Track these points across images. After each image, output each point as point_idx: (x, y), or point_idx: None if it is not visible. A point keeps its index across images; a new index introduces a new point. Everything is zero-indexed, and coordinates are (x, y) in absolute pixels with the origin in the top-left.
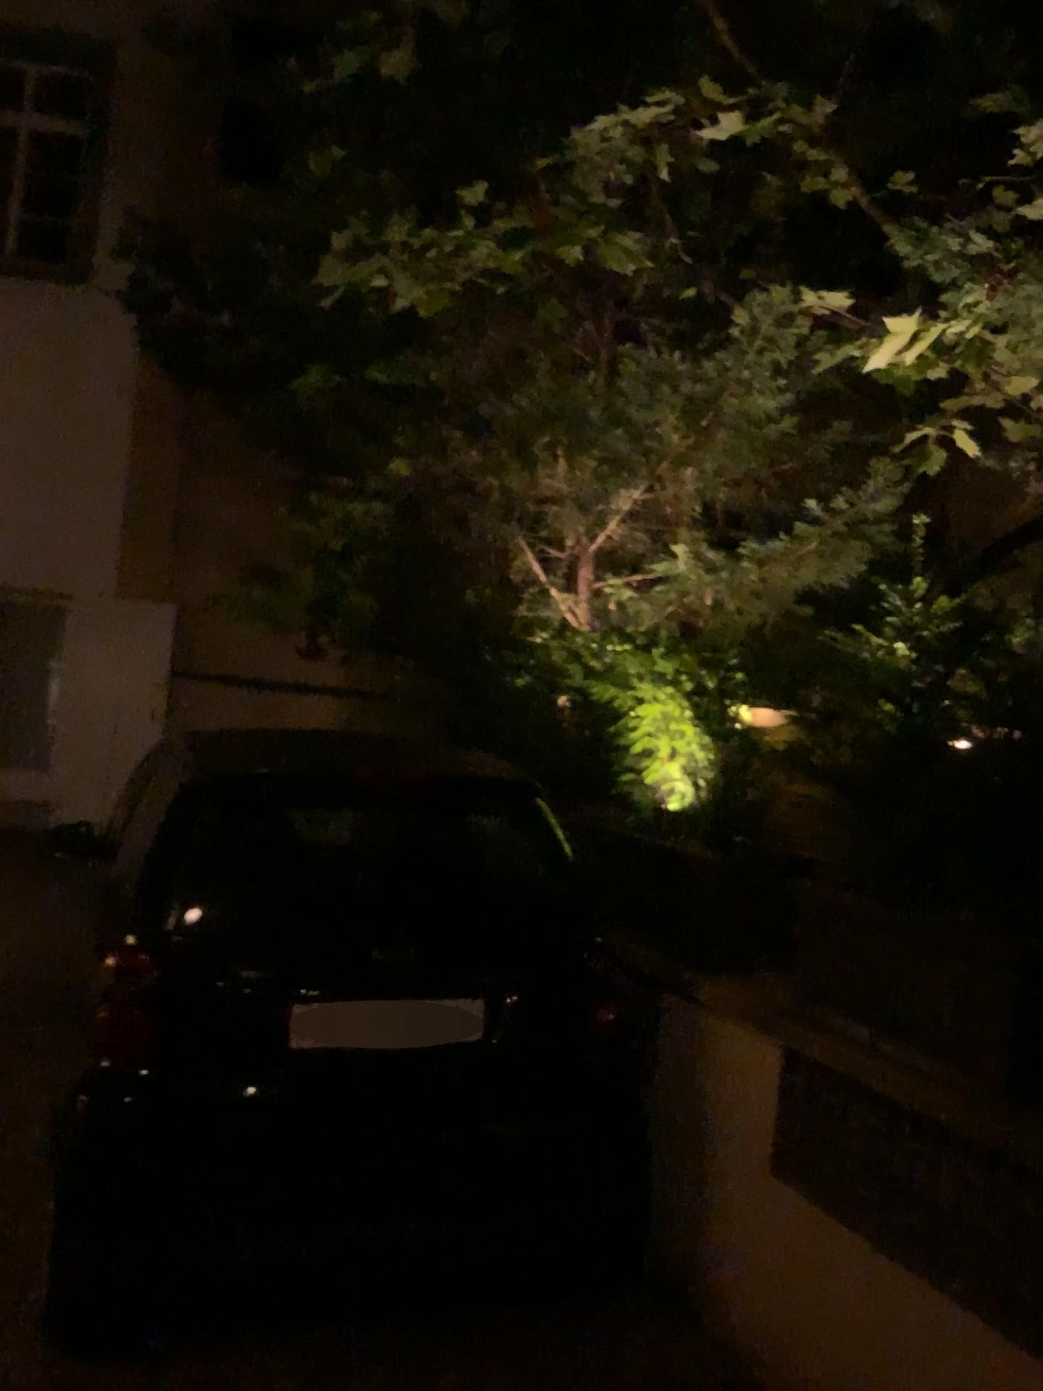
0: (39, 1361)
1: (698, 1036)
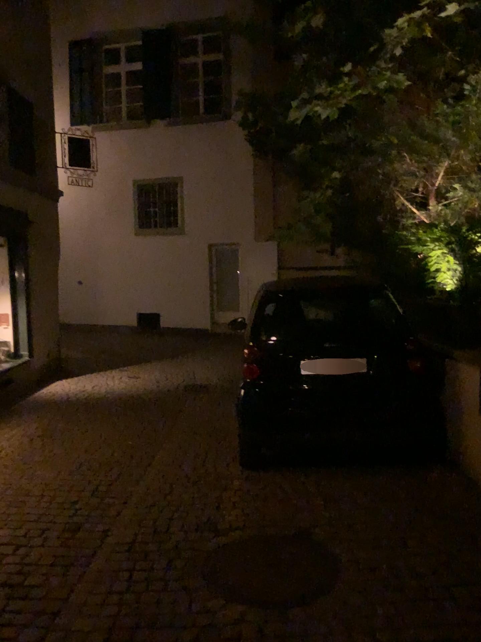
0: (240, 468)
1: (455, 371)
